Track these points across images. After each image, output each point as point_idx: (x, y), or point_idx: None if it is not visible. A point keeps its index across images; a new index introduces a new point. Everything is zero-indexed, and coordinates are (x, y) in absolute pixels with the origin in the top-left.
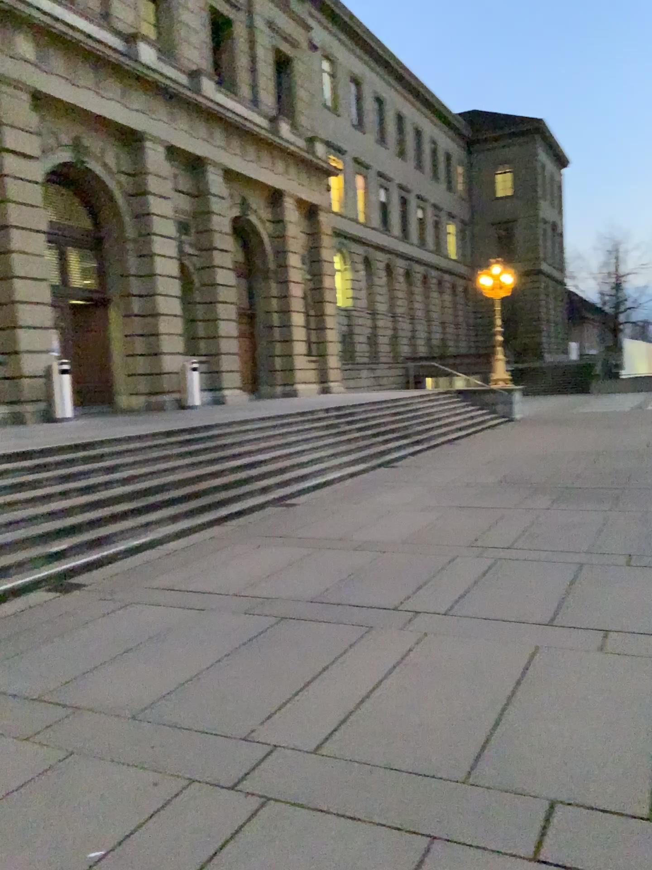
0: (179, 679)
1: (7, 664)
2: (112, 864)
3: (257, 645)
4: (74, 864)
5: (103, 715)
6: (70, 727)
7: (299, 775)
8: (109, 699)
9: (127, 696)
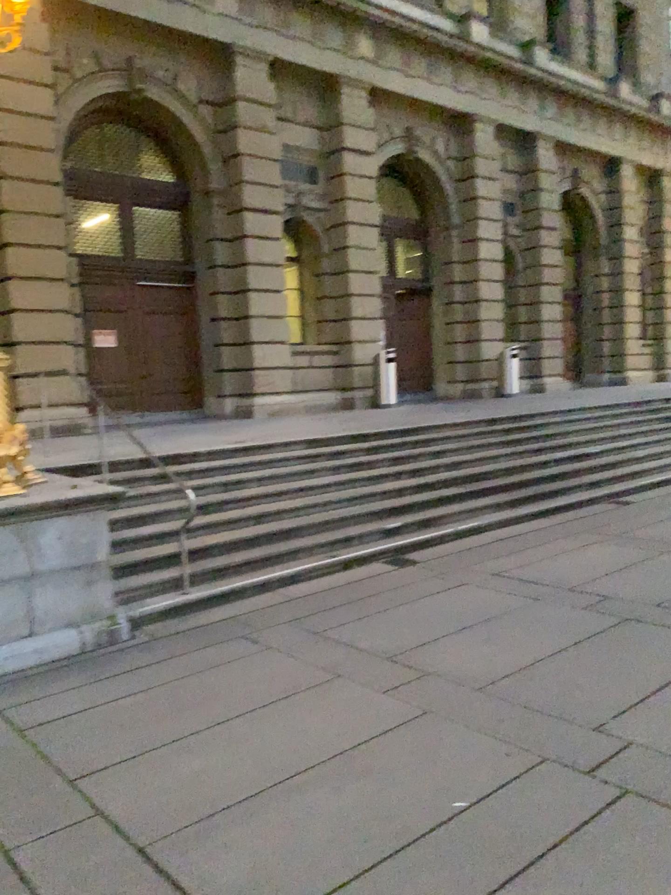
0: (524, 661)
1: (361, 624)
2: (480, 815)
3: (603, 640)
4: (445, 807)
5: (453, 682)
6: (424, 687)
7: (663, 774)
8: (457, 669)
9: (474, 669)
